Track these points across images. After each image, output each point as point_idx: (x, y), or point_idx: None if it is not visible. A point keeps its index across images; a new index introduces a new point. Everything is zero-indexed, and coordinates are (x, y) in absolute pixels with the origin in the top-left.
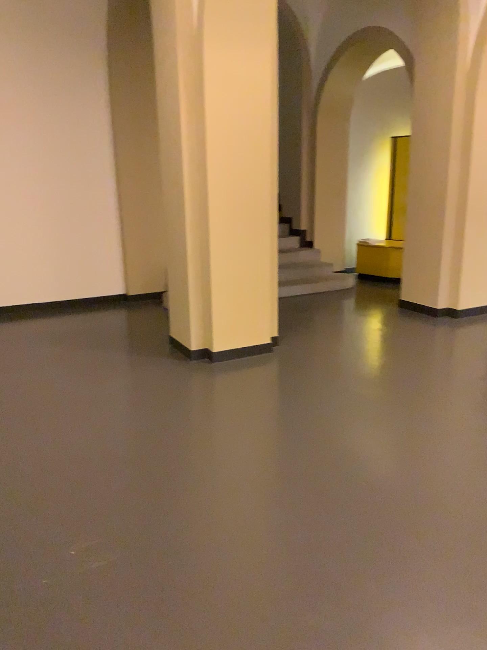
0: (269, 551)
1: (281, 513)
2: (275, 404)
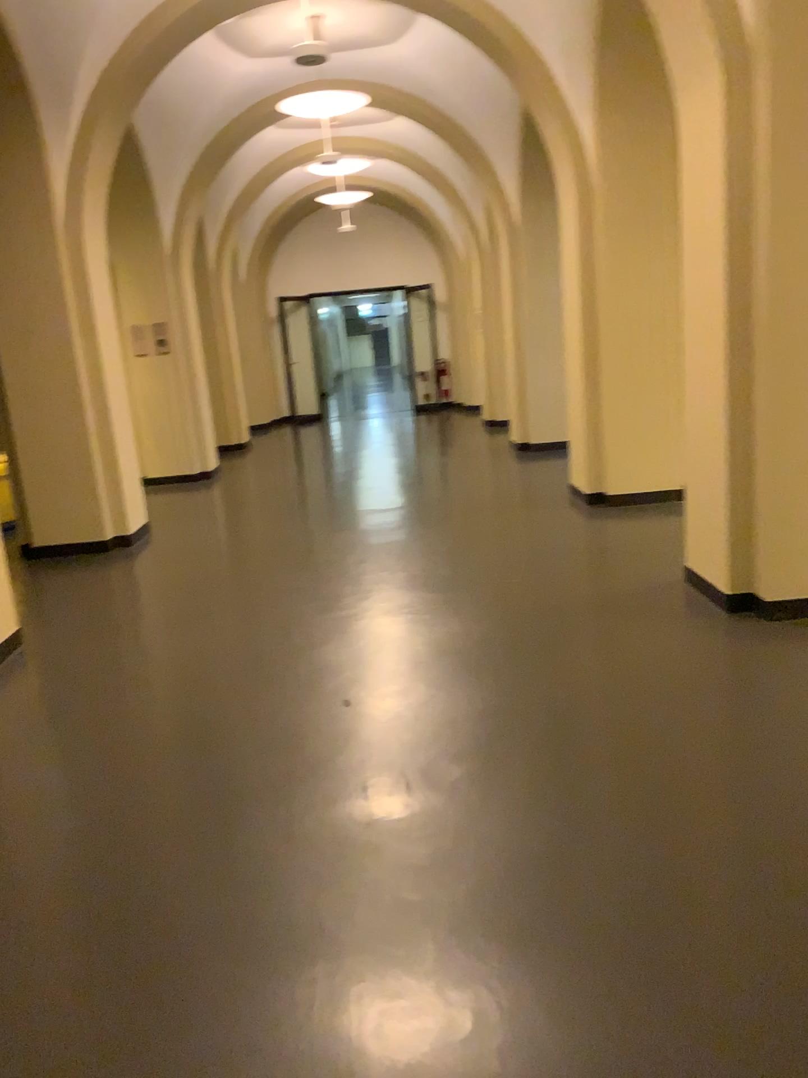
0: (472, 694)
1: (419, 683)
2: (191, 658)
